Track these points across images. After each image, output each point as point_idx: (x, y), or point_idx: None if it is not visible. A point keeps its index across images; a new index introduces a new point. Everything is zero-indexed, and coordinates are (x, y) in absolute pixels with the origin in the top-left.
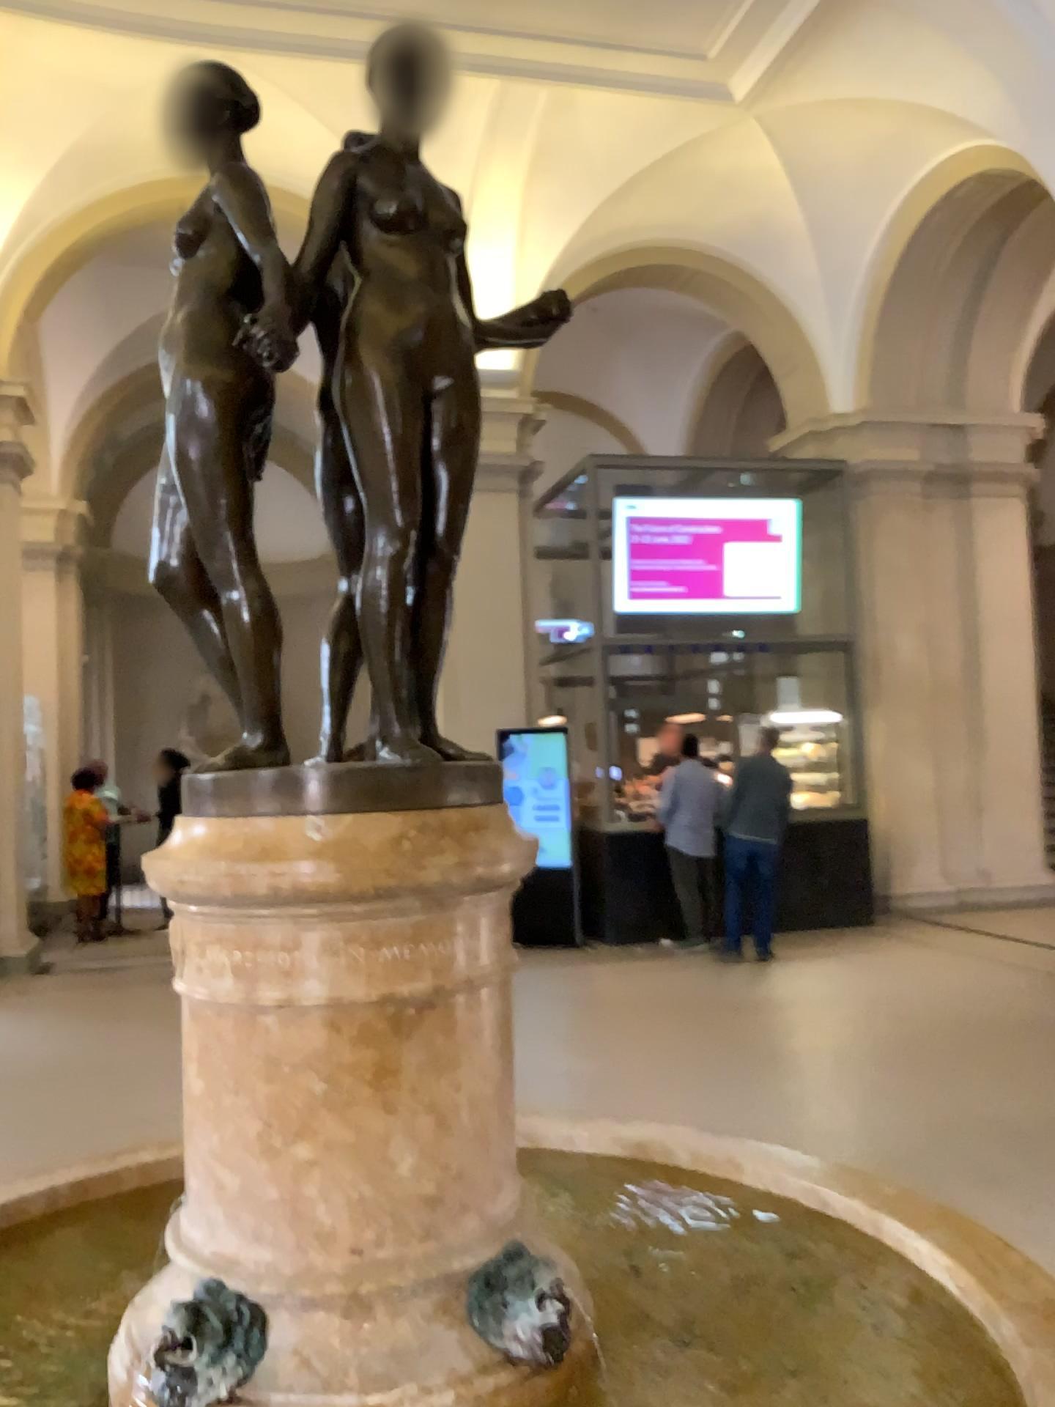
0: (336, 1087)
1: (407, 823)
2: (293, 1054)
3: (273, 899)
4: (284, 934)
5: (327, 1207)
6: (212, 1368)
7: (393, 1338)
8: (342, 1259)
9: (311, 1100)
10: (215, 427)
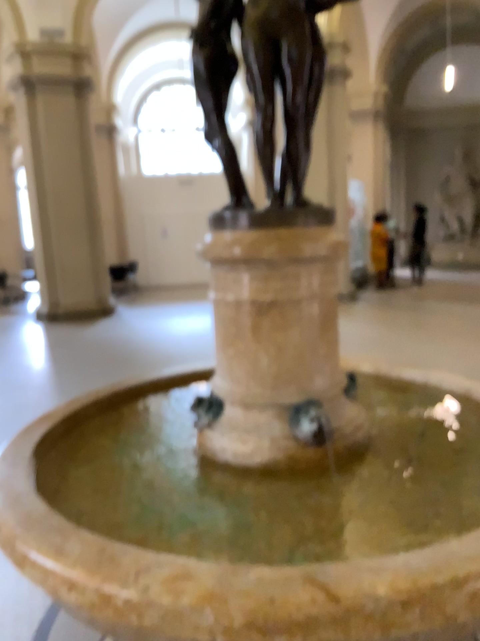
0: (240, 331)
1: (261, 233)
2: (227, 317)
3: (217, 261)
4: (223, 274)
5: (238, 372)
6: (204, 416)
7: (257, 421)
8: (242, 390)
9: (232, 334)
10: (203, 74)
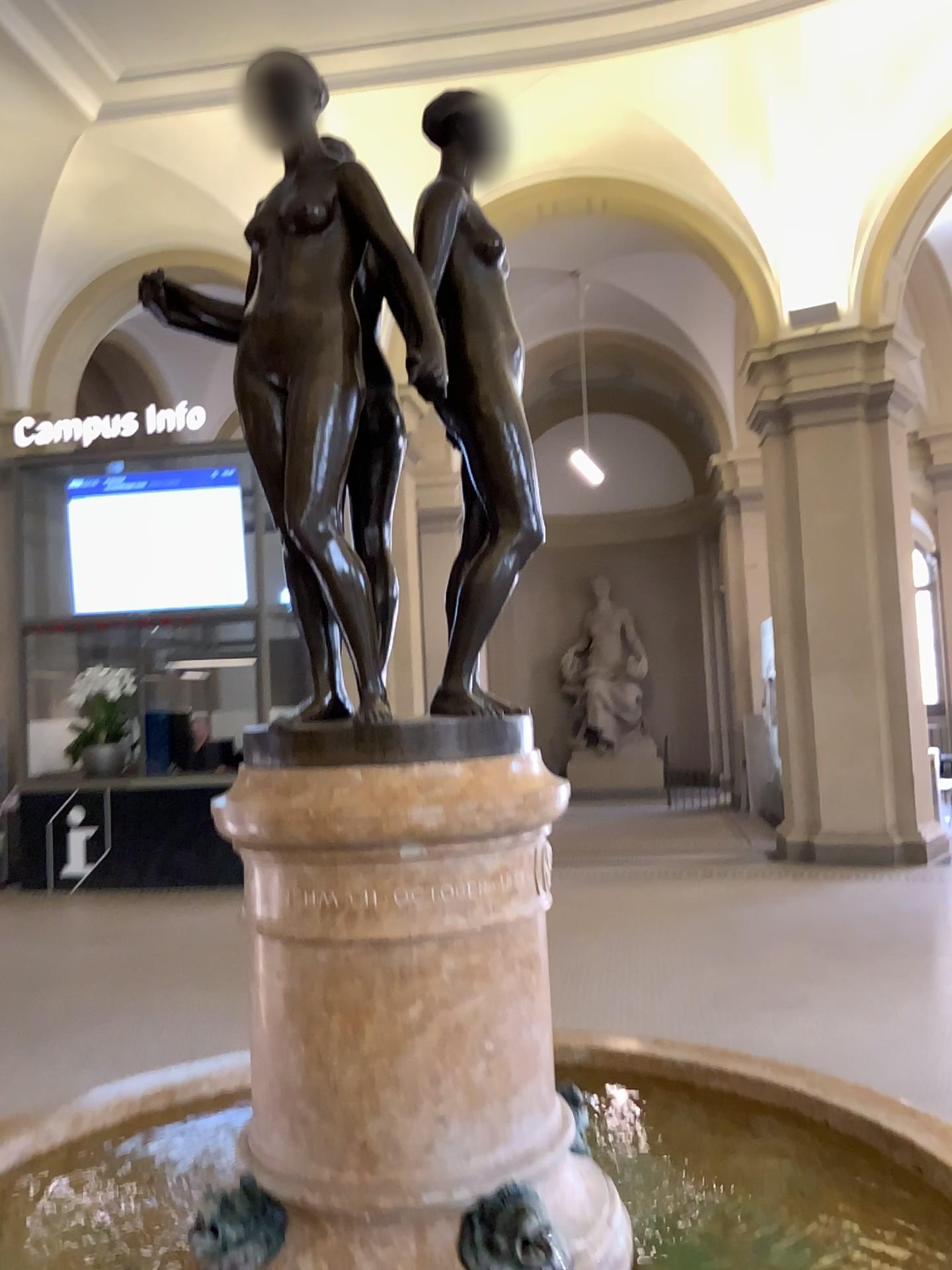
0: None
1: None
2: None
3: None
4: None
5: None
6: None
7: None
8: None
9: None
10: None
